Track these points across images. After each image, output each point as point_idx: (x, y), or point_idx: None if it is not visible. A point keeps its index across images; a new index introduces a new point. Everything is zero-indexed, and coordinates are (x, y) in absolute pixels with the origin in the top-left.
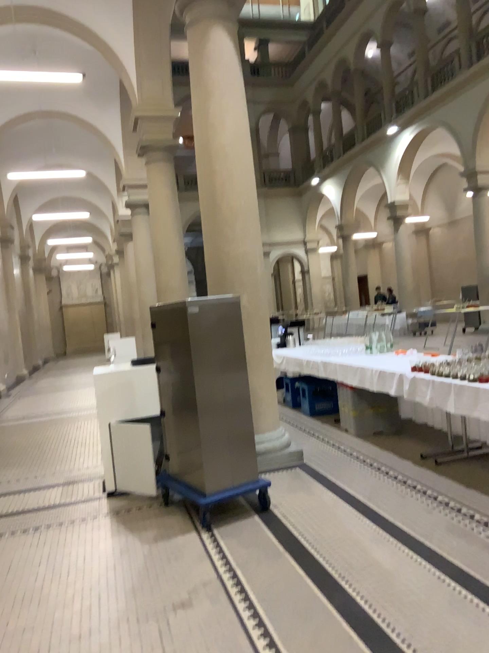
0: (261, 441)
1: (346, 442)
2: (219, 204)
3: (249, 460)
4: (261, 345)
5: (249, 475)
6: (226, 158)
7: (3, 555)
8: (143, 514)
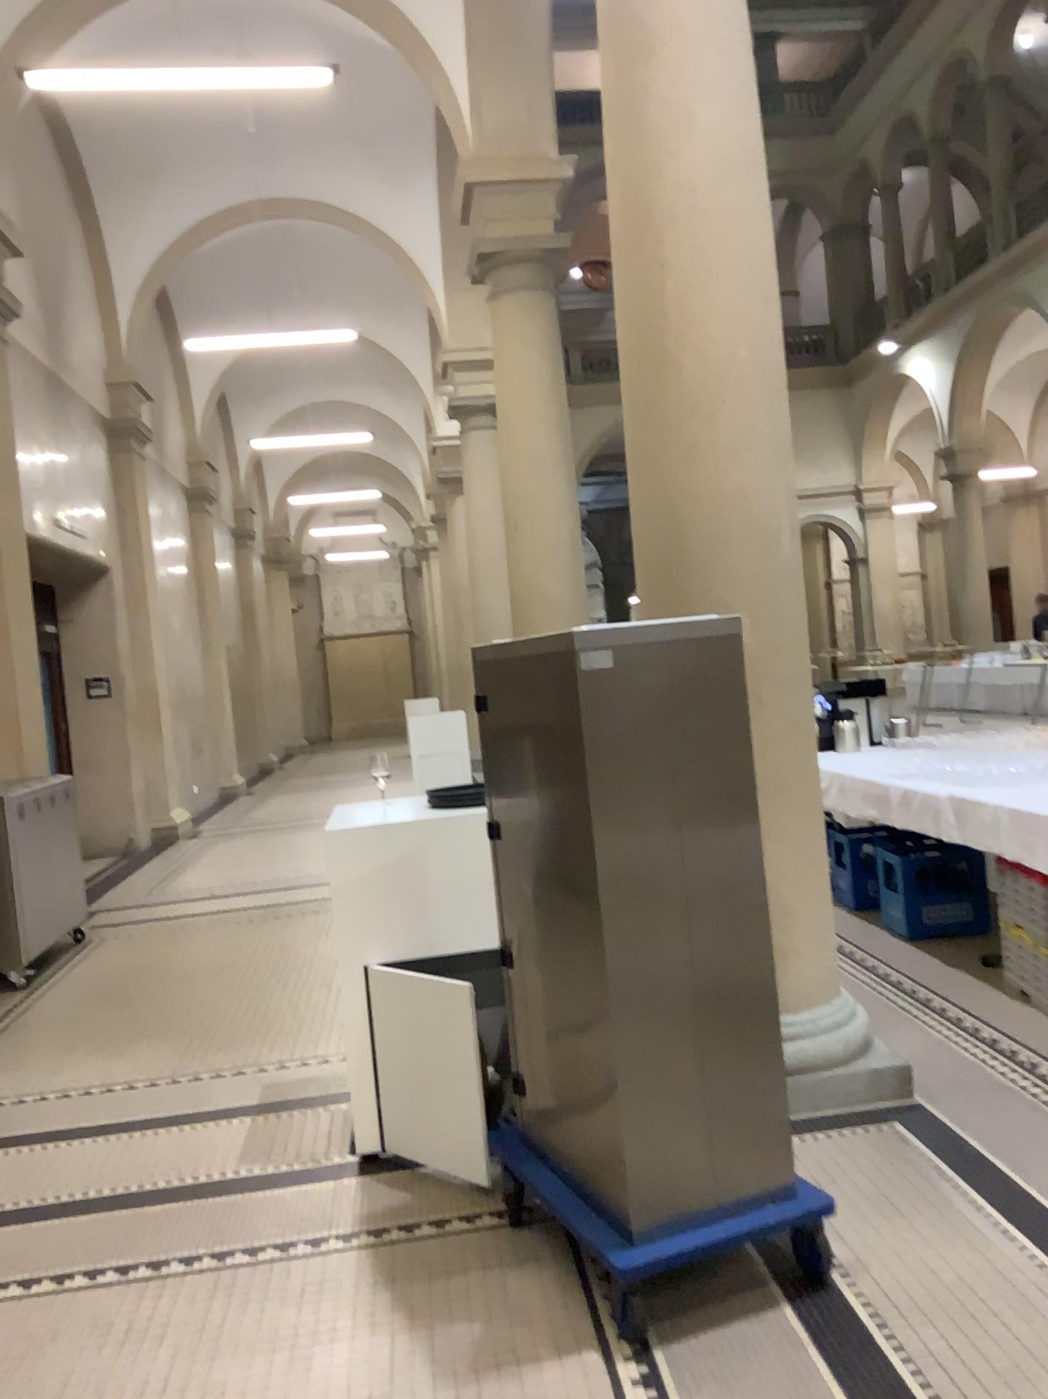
0: (790, 1033)
1: (1038, 1036)
2: (675, 357)
3: (770, 1132)
4: (792, 758)
5: (770, 1177)
6: (698, 222)
7: (42, 1379)
8: (449, 1260)
